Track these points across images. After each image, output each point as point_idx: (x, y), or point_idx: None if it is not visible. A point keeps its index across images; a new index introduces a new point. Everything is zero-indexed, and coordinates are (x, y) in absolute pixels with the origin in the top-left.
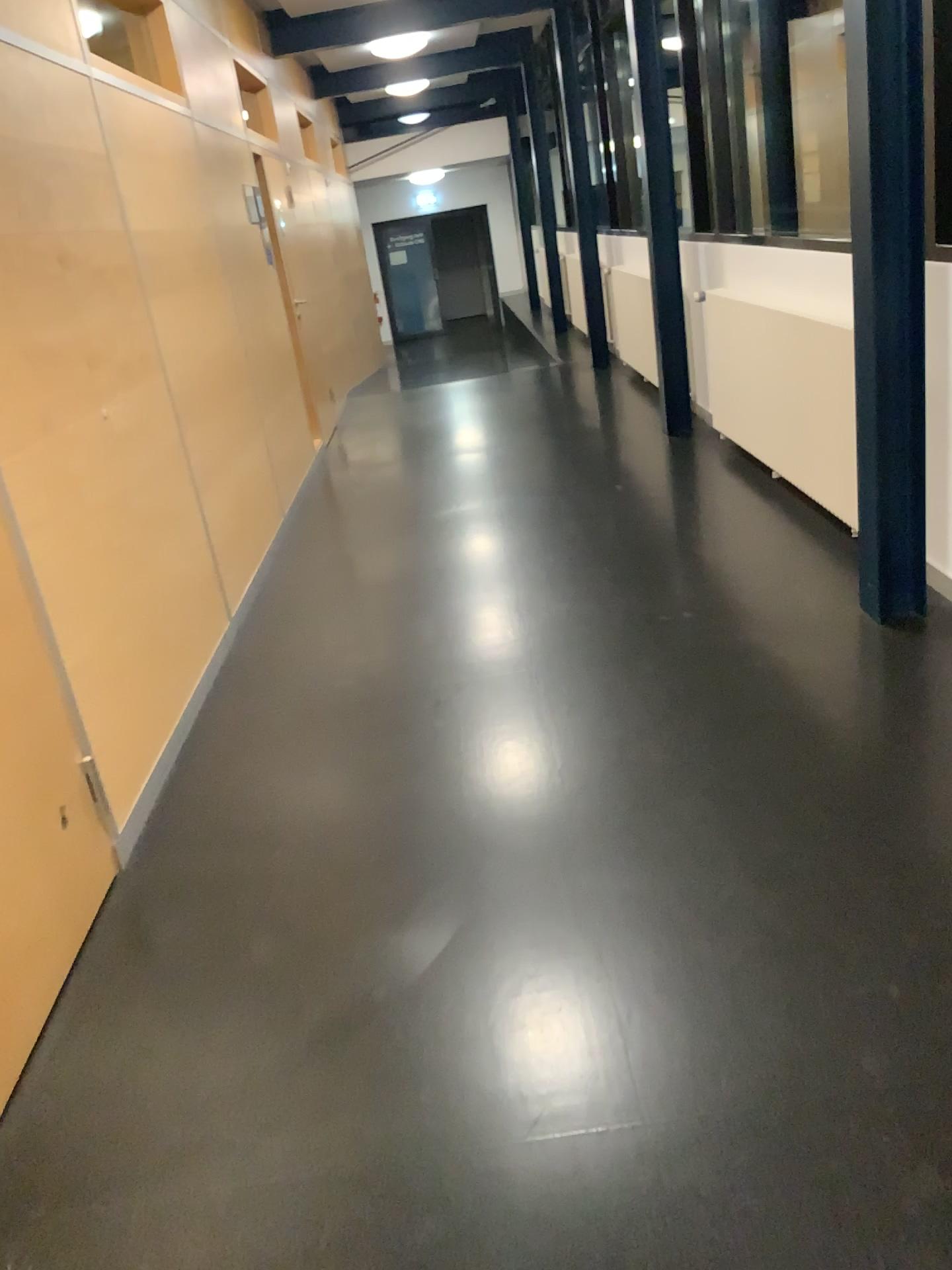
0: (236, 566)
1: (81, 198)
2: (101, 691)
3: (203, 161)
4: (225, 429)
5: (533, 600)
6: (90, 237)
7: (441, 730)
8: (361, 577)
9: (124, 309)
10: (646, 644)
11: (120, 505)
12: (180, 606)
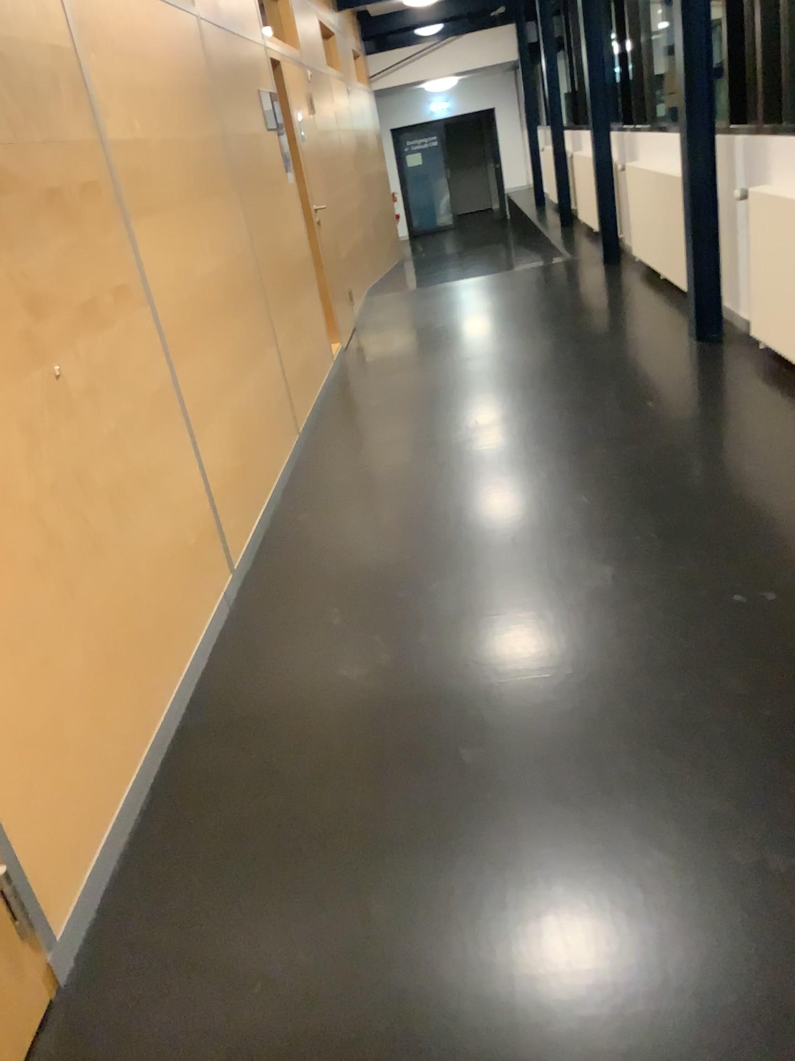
0: (244, 502)
1: (28, 97)
2: (32, 751)
3: (208, 62)
4: (232, 352)
5: (571, 556)
6: (42, 147)
7: (473, 764)
8: (376, 511)
9: (93, 233)
10: (722, 635)
11: (75, 485)
12: (166, 580)
